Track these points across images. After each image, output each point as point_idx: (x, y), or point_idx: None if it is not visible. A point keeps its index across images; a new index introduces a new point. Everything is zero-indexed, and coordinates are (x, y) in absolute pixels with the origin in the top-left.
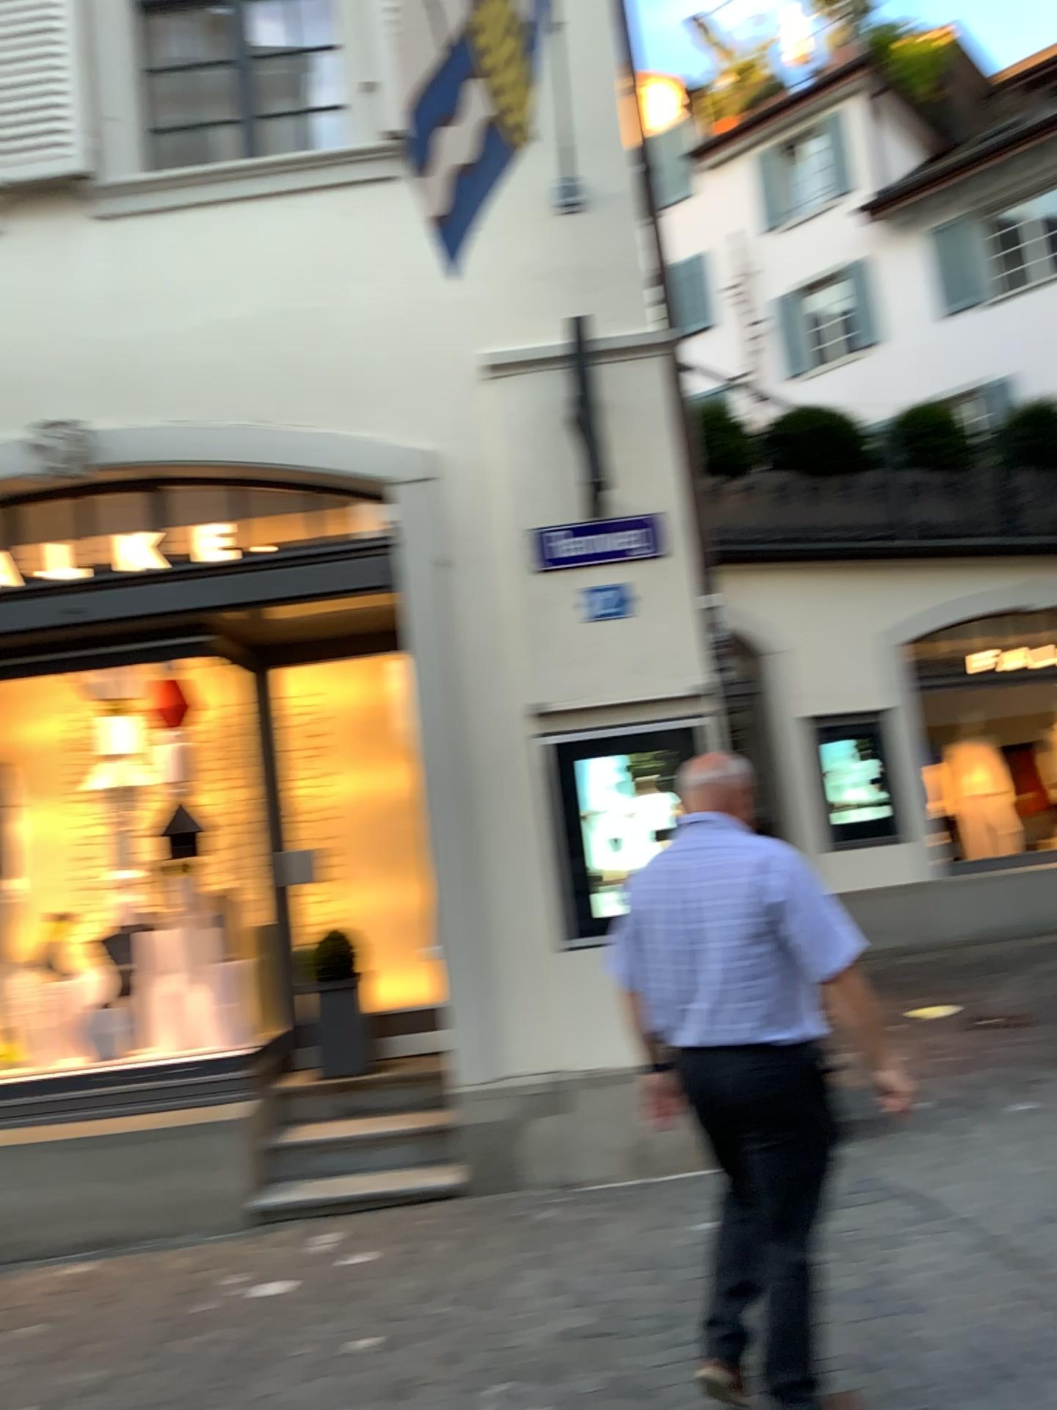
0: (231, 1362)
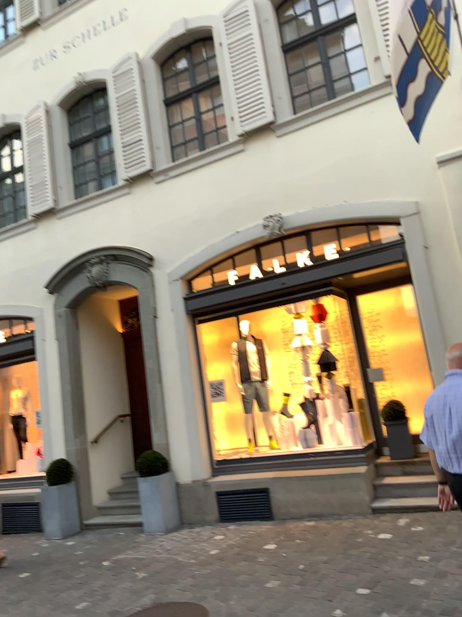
0: (374, 554)
